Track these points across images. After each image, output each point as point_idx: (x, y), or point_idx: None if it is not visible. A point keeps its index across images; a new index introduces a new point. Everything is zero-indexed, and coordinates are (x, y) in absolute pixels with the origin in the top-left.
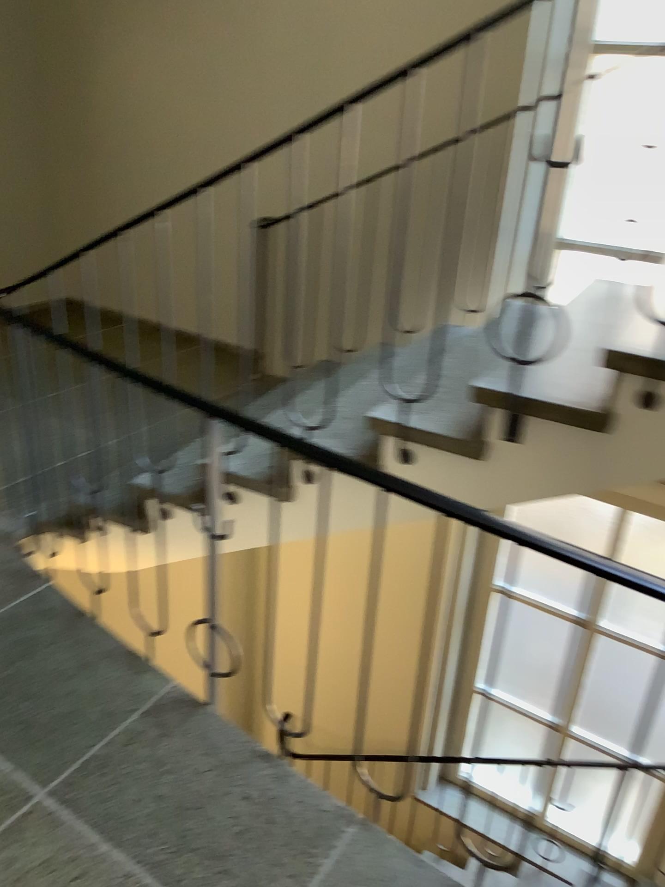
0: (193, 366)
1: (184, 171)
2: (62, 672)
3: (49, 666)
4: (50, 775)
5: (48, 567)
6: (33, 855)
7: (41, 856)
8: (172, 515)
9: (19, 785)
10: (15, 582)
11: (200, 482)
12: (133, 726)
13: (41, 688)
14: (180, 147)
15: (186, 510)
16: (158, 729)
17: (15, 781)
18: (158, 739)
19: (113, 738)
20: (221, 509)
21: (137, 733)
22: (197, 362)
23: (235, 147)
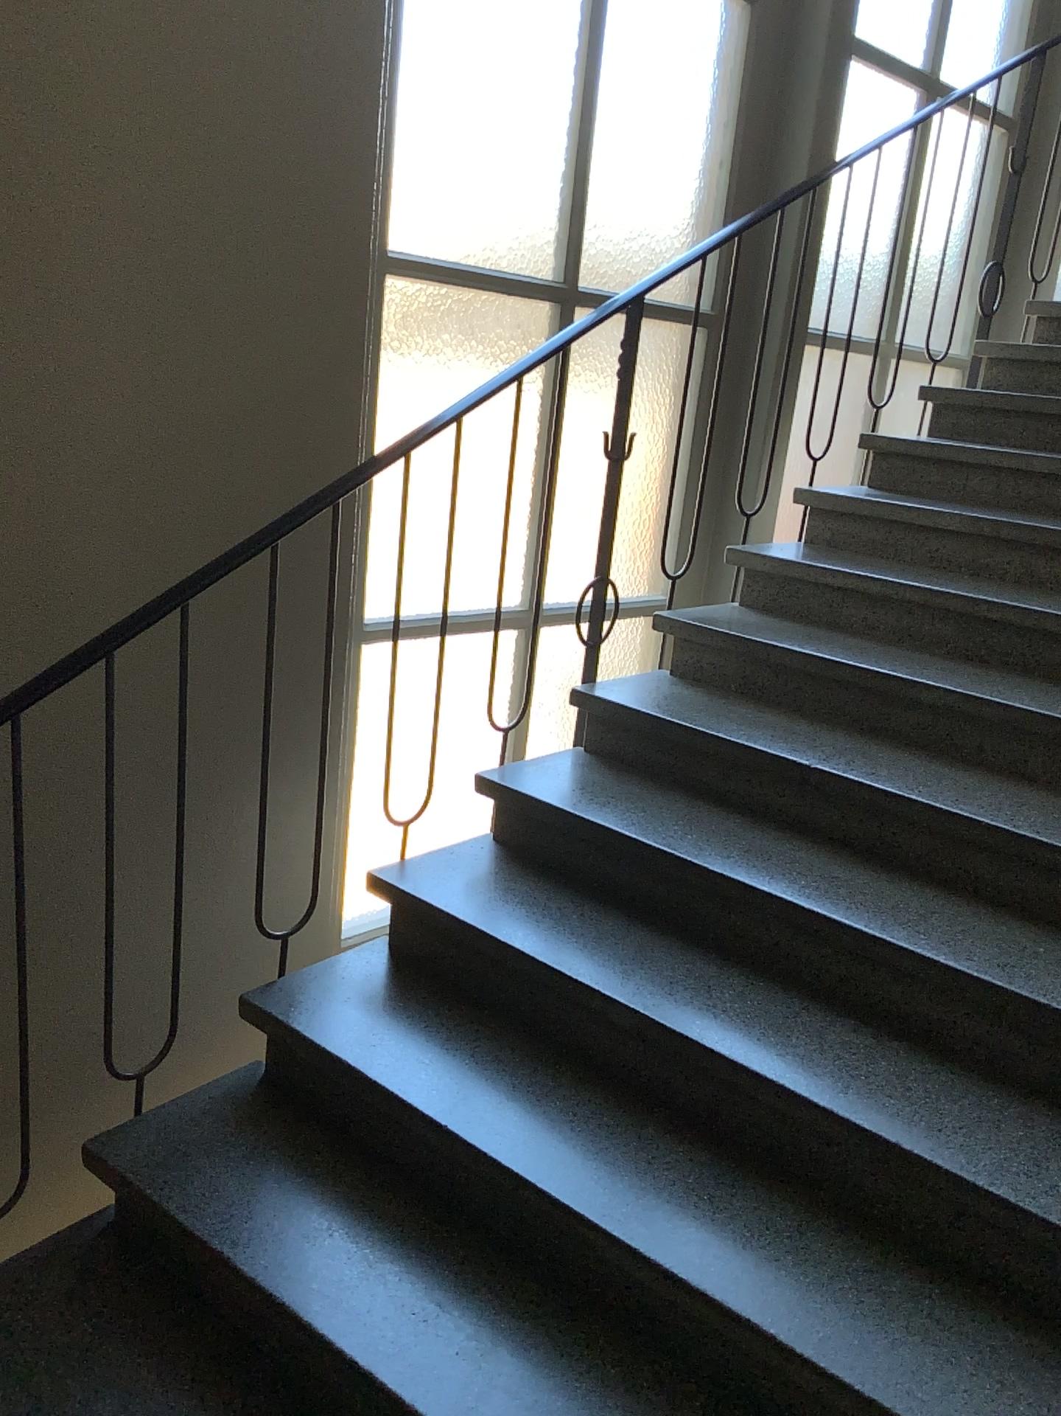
0: None
1: None
2: None
3: None
4: None
5: None
6: None
7: None
8: None
9: None
10: None
11: None
12: None
13: None
14: None
15: None
16: None
17: None
18: None
19: None
20: None
21: None
22: None
23: None
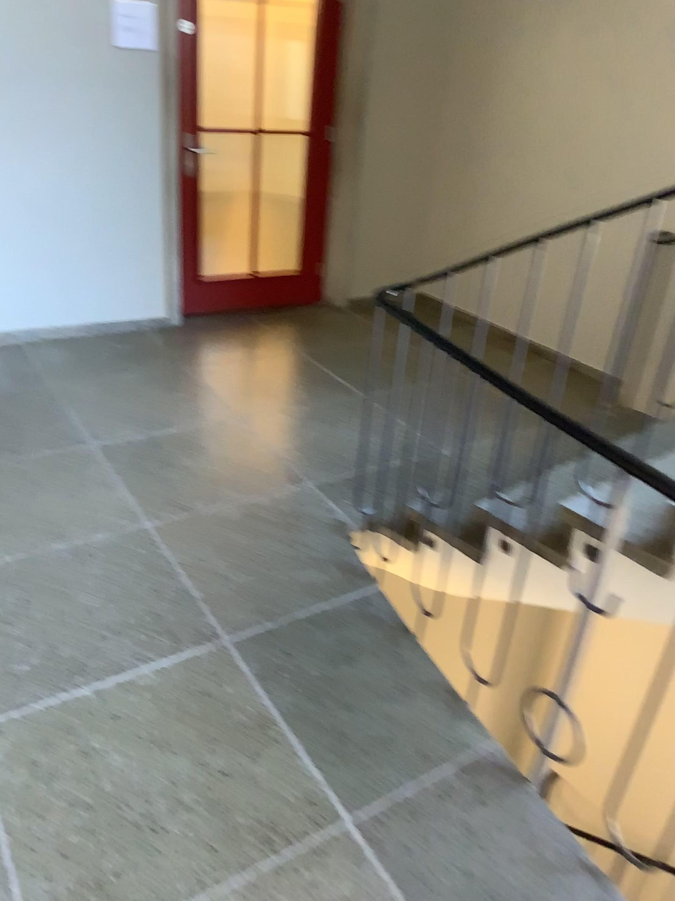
0: (544, 384)
1: (578, 173)
2: (385, 692)
3: (373, 681)
4: (363, 804)
5: (380, 571)
6: (340, 890)
7: (347, 894)
8: (518, 552)
9: (333, 804)
10: (348, 578)
11: (556, 523)
12: (450, 780)
13: (363, 702)
14: (579, 147)
15: (535, 551)
16: (478, 794)
17: (330, 797)
18: (478, 806)
19: (430, 787)
20: (577, 561)
21: (454, 790)
22: (547, 380)
23: (645, 150)
